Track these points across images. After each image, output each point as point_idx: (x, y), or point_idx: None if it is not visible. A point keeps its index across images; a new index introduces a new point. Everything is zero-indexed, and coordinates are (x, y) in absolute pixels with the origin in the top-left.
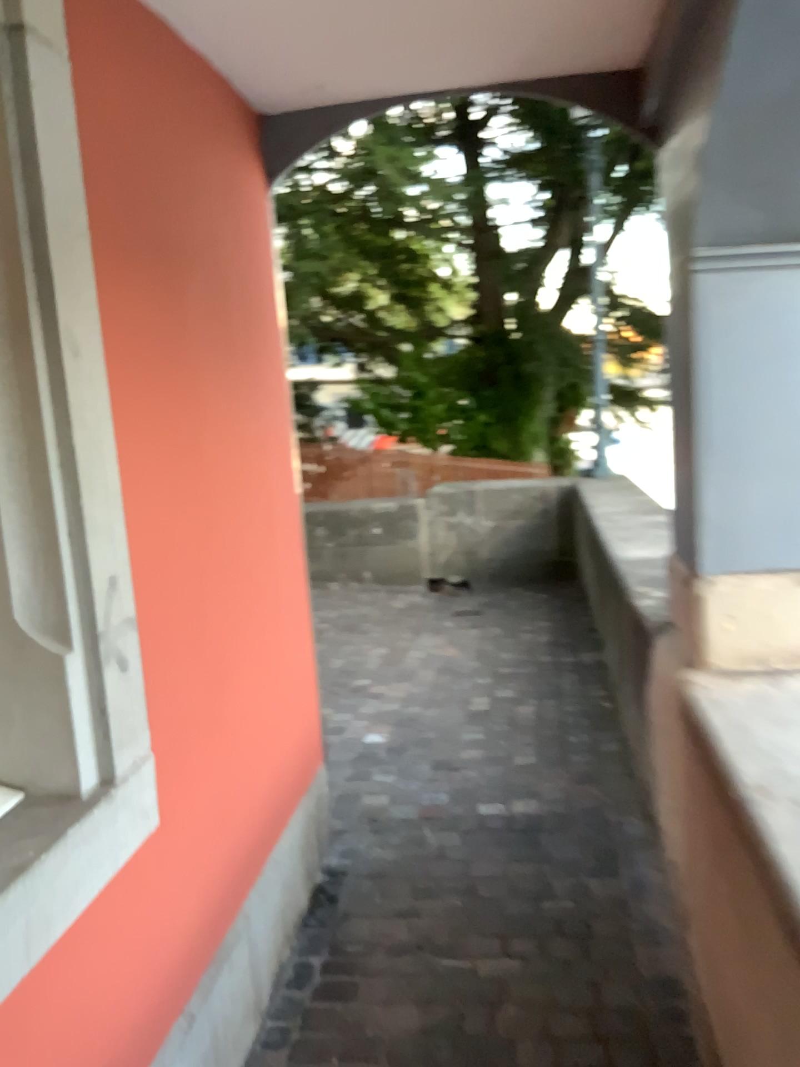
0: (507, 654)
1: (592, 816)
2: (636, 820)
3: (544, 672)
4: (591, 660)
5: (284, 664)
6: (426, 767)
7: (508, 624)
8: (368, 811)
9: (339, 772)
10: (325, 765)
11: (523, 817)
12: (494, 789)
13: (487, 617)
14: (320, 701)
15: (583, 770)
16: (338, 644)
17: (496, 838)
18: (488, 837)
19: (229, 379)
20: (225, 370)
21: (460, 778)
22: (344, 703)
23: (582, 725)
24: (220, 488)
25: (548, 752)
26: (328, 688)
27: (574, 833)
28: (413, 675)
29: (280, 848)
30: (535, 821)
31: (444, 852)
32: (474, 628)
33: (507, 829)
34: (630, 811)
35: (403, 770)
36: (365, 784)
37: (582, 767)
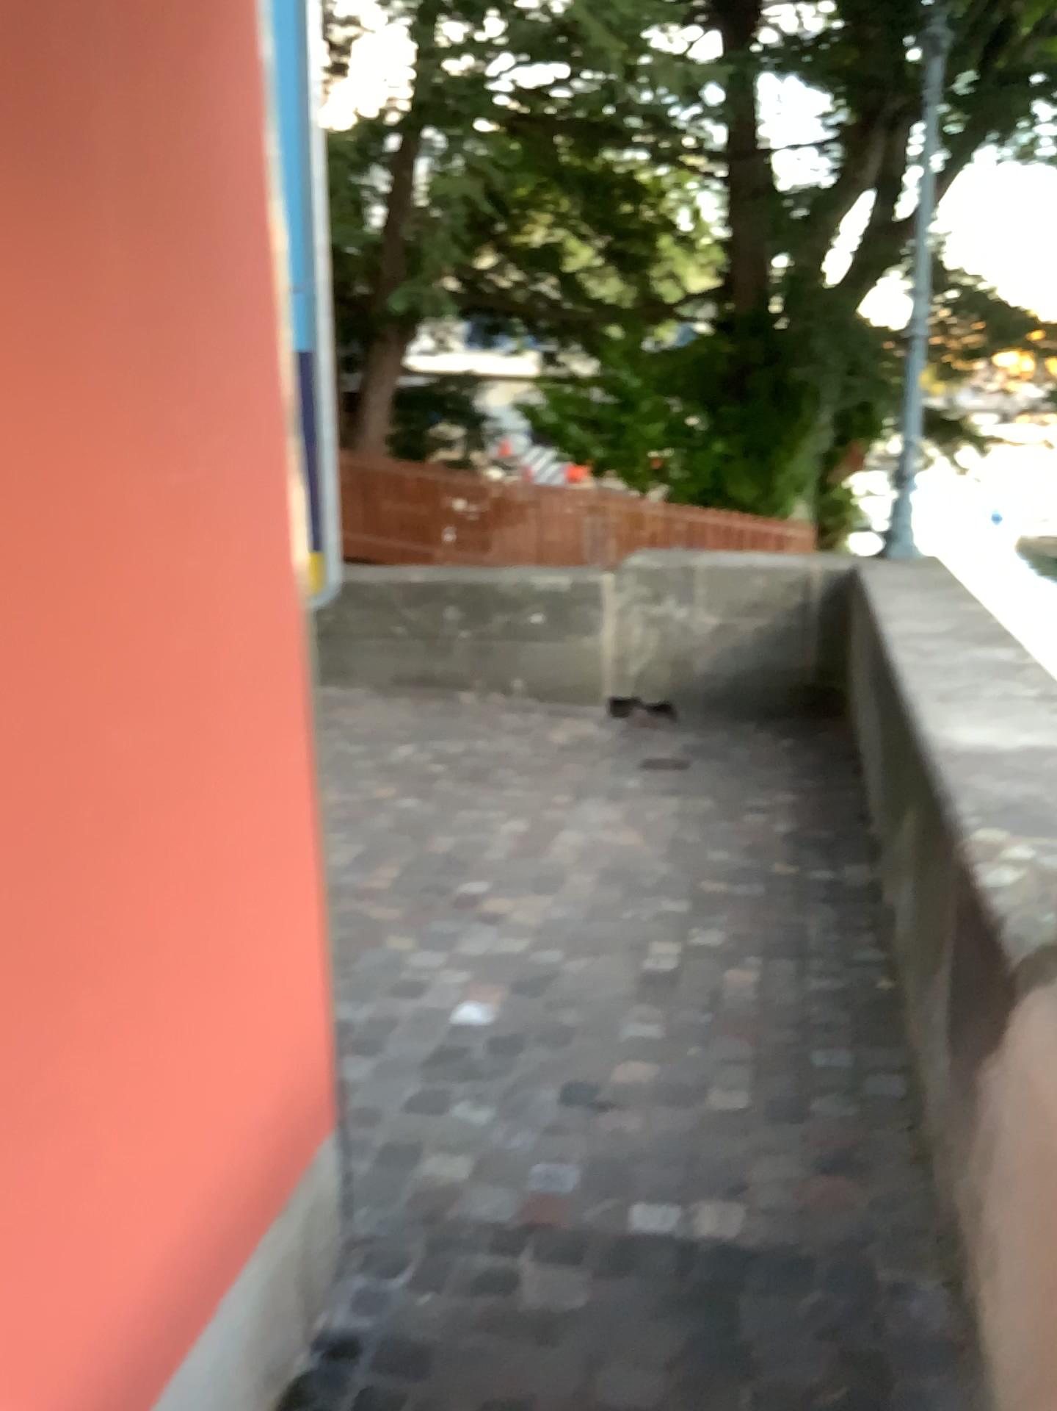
0: (718, 853)
1: (845, 1264)
2: (931, 1290)
3: (777, 897)
4: (857, 880)
5: (232, 983)
6: (549, 1096)
7: (727, 790)
8: (428, 1195)
9: (397, 1089)
10: (374, 1071)
11: (711, 1251)
12: (664, 1167)
13: (694, 774)
14: (398, 922)
15: (833, 1140)
16: (452, 805)
17: (654, 1304)
18: (641, 1295)
19: (59, 367)
20: (50, 346)
21: (607, 1129)
22: (438, 929)
23: (837, 1028)
24: (12, 641)
25: (771, 1085)
26: (417, 895)
27: (808, 1308)
28: (559, 882)
29: (196, 1360)
30: (735, 1261)
31: (552, 1328)
32: (672, 793)
33: (679, 1277)
34: (921, 1264)
35: (510, 1097)
36: (434, 1126)
37: (832, 1133)
